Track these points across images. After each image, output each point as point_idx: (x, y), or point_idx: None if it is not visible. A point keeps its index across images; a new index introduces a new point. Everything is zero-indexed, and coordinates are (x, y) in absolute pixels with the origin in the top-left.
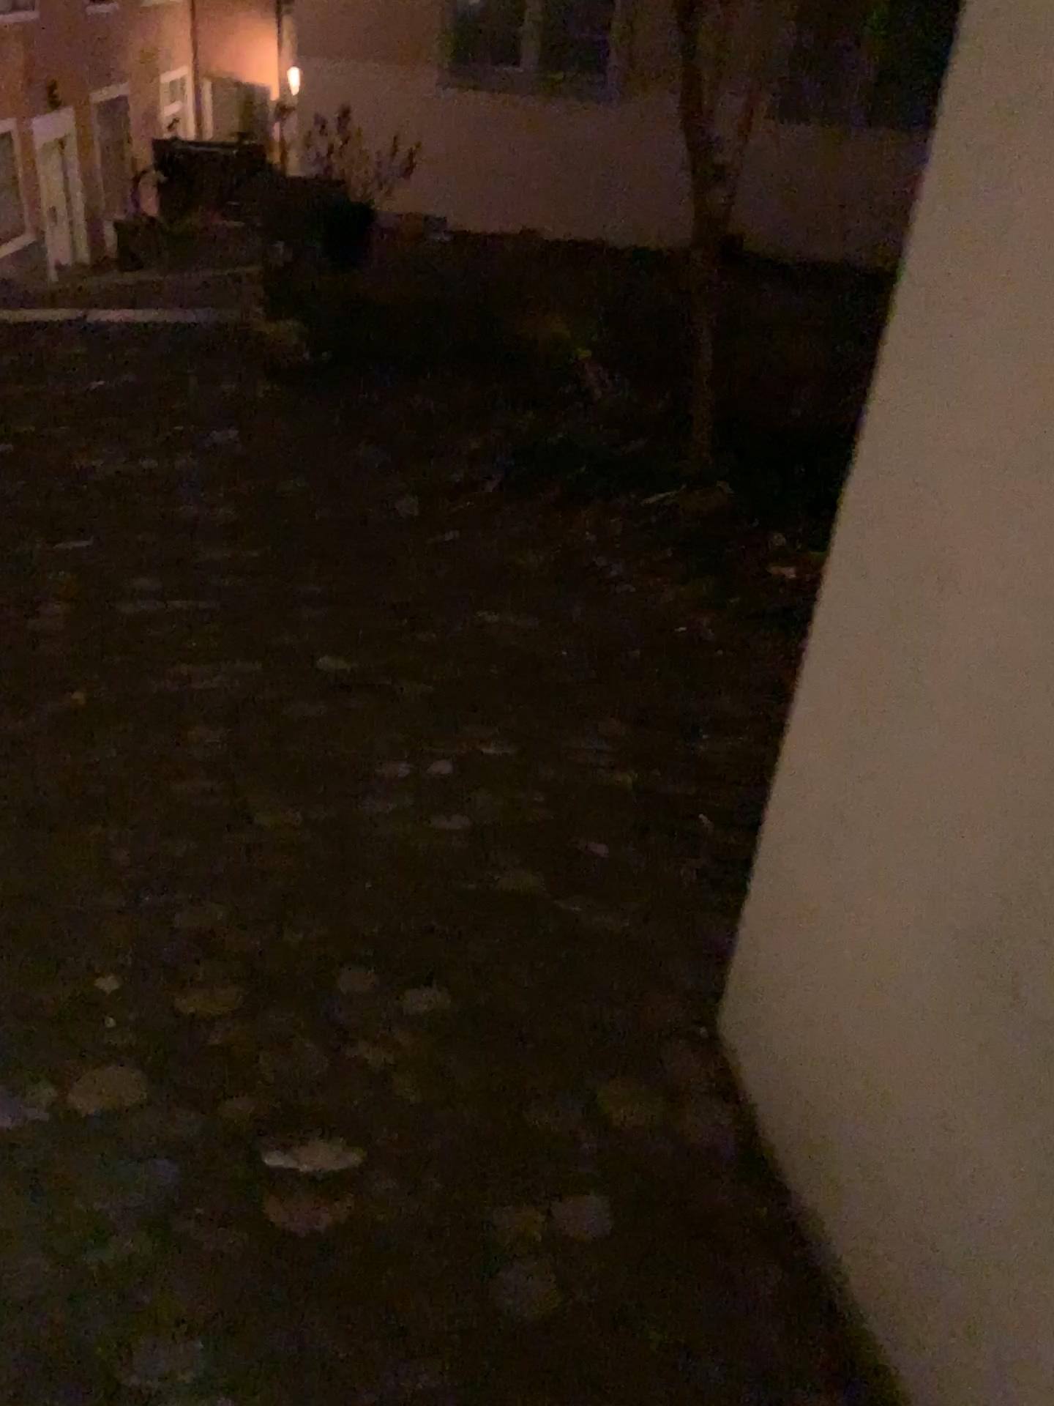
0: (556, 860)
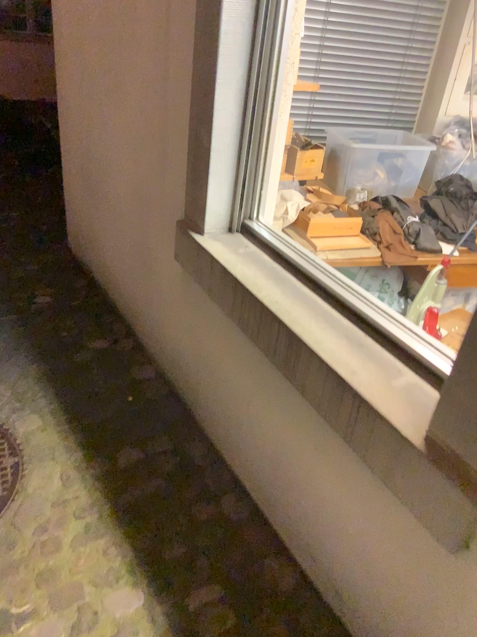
0: (31, 229)
